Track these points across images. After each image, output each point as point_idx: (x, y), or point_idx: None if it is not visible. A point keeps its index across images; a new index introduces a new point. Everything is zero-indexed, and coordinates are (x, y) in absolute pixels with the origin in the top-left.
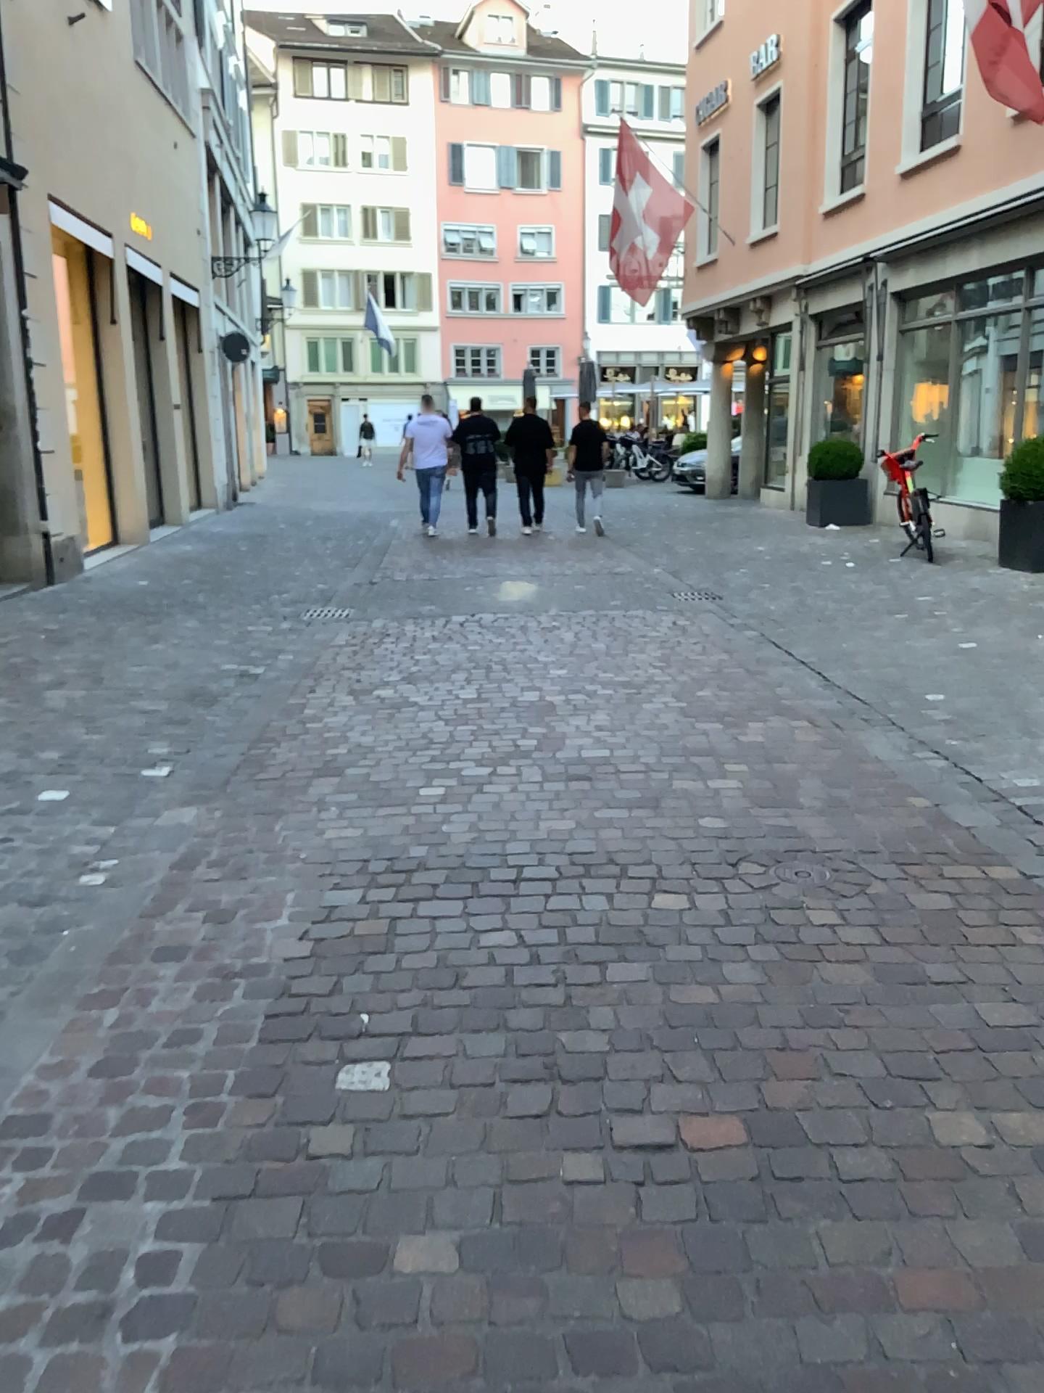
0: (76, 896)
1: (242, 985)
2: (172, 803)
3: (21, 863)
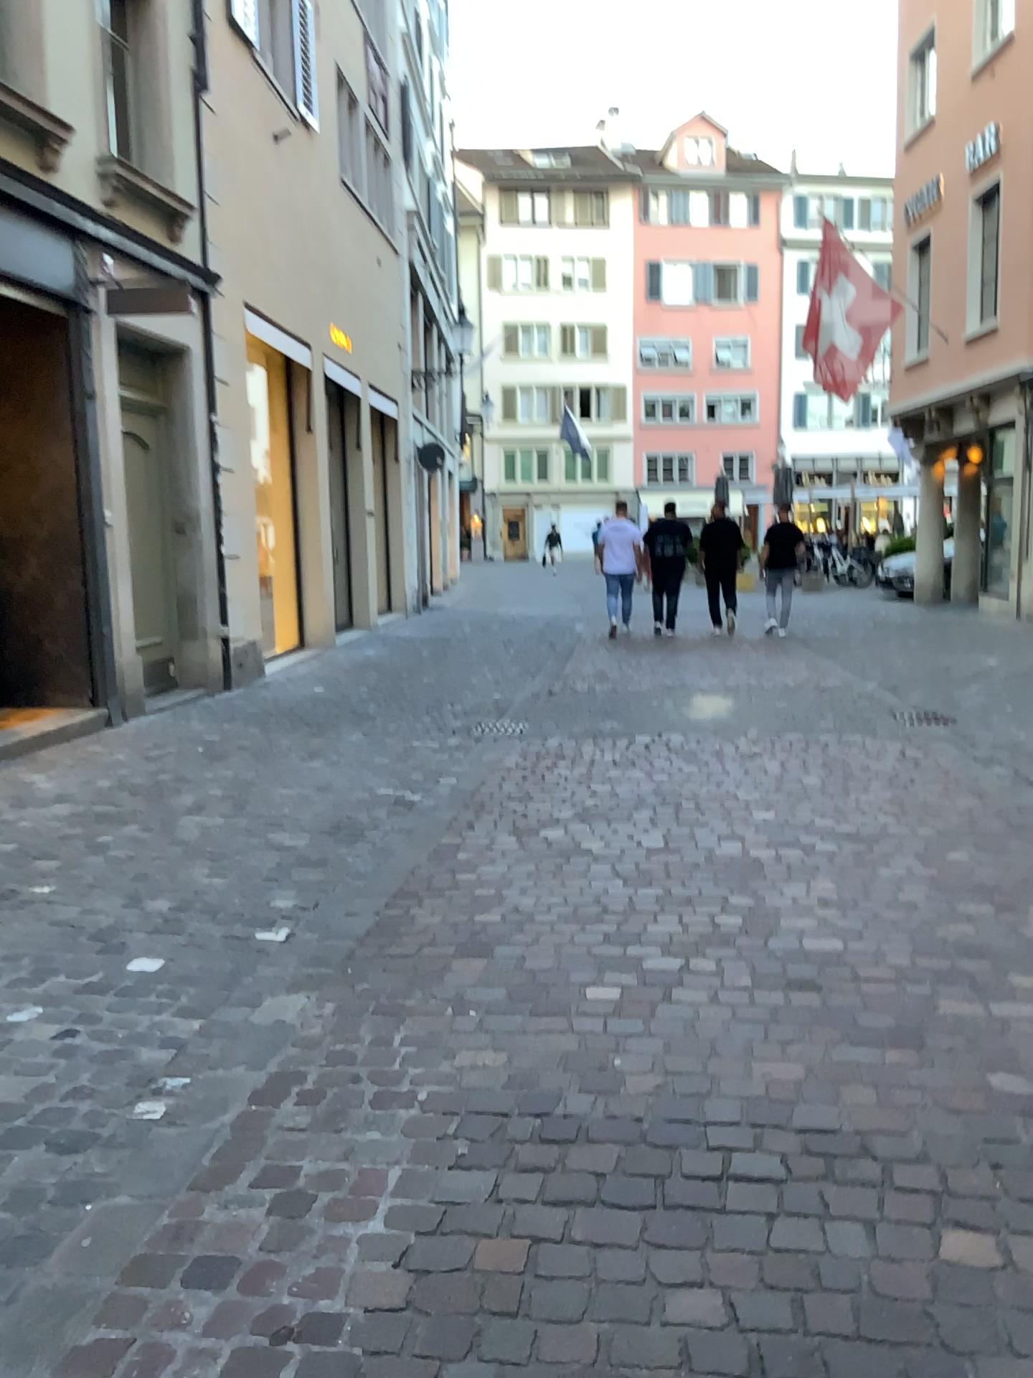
0: (118, 1141)
1: (295, 1363)
2: (277, 989)
3: (70, 1076)
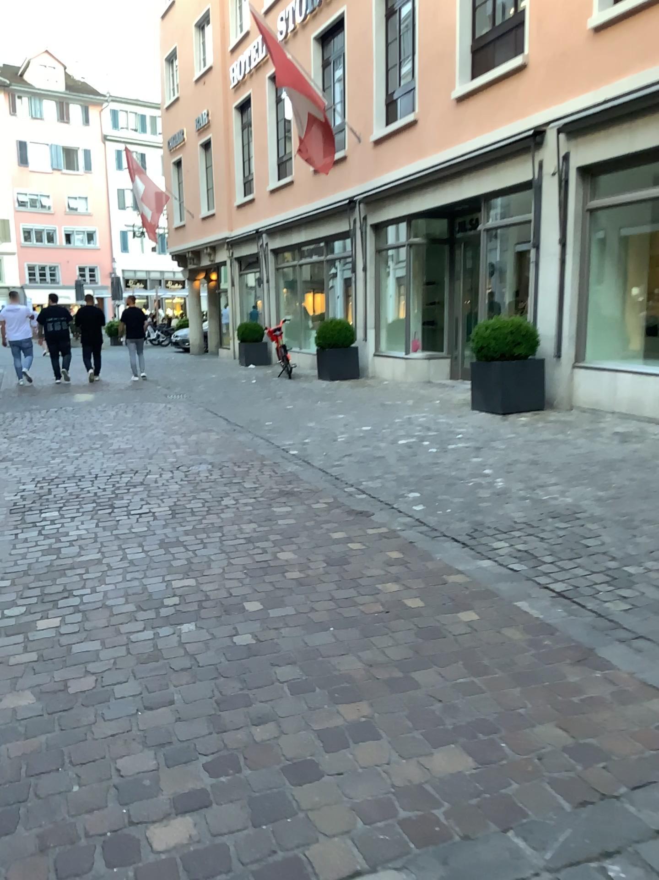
0: None
1: None
2: None
3: None
